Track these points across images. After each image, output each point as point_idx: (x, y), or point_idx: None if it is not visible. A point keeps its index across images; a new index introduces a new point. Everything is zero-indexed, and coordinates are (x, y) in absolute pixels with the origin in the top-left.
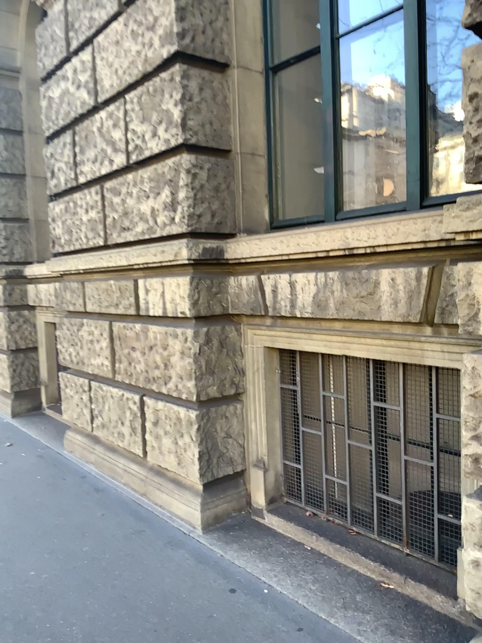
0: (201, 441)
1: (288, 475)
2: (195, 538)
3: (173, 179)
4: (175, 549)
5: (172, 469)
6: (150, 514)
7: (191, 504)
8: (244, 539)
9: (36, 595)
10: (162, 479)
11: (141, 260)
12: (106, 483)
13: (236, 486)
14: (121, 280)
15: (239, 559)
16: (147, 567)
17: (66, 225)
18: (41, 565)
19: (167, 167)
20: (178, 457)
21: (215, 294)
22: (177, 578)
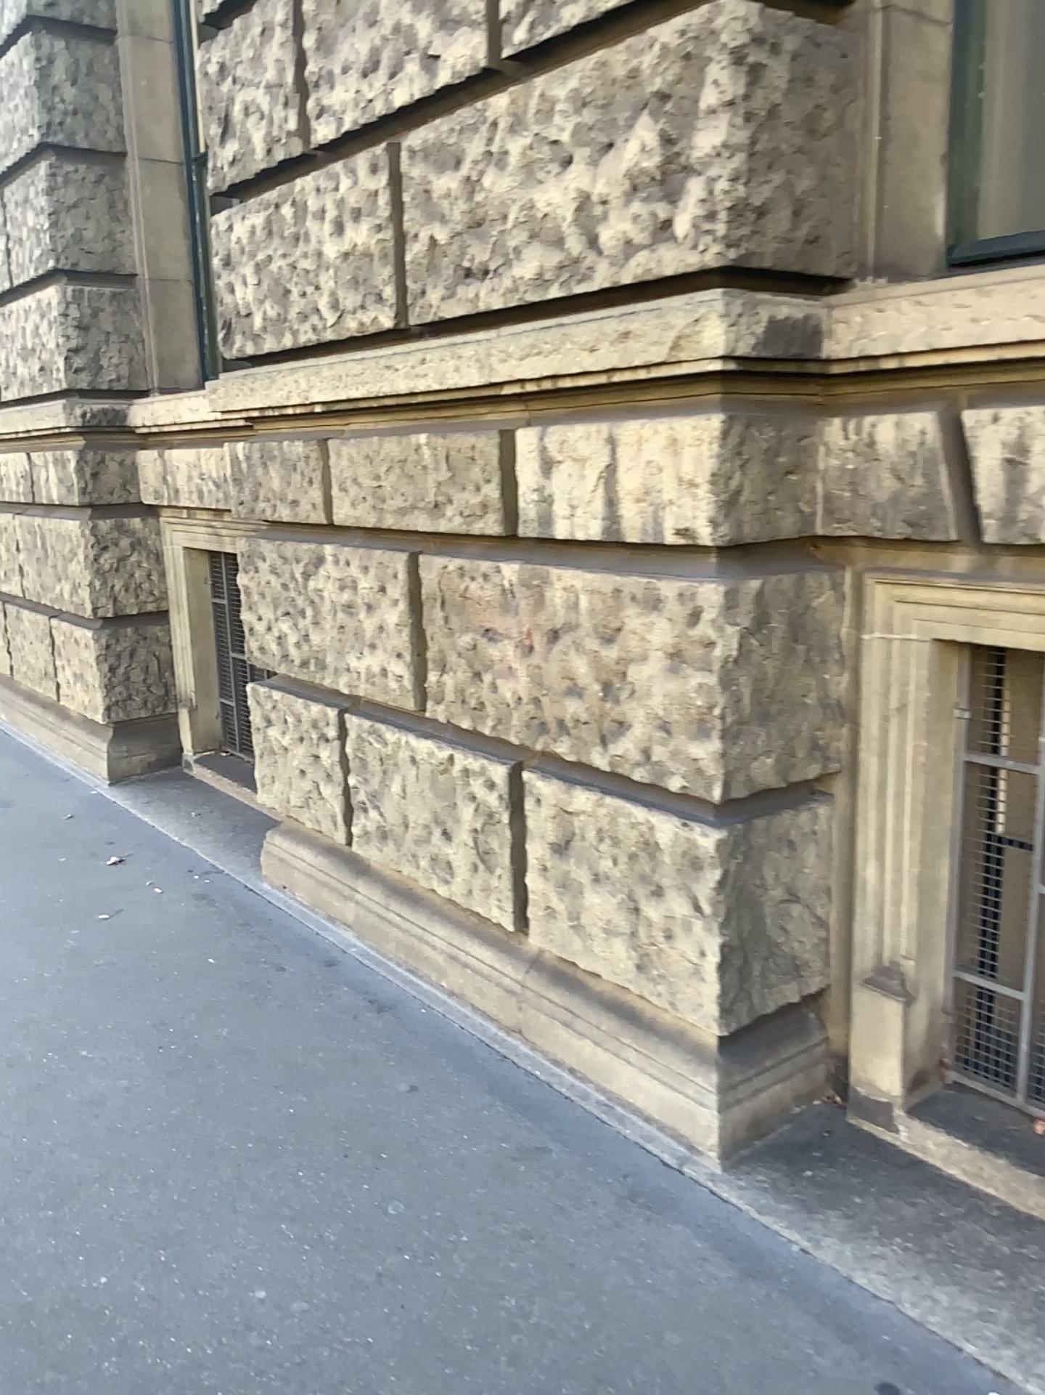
0: (725, 912)
1: (963, 1009)
2: (707, 1188)
3: (674, 93)
4: (661, 1224)
5: (620, 982)
6: (547, 1095)
7: (679, 1082)
8: (857, 1201)
9: (286, 1384)
10: (575, 998)
11: (532, 369)
12: (397, 987)
13: (802, 1033)
14: (451, 431)
15: (871, 1273)
16: (600, 1294)
17: (266, 276)
18: (281, 1271)
19: (654, 53)
20: (644, 952)
21: (786, 473)
22: (704, 1341)
